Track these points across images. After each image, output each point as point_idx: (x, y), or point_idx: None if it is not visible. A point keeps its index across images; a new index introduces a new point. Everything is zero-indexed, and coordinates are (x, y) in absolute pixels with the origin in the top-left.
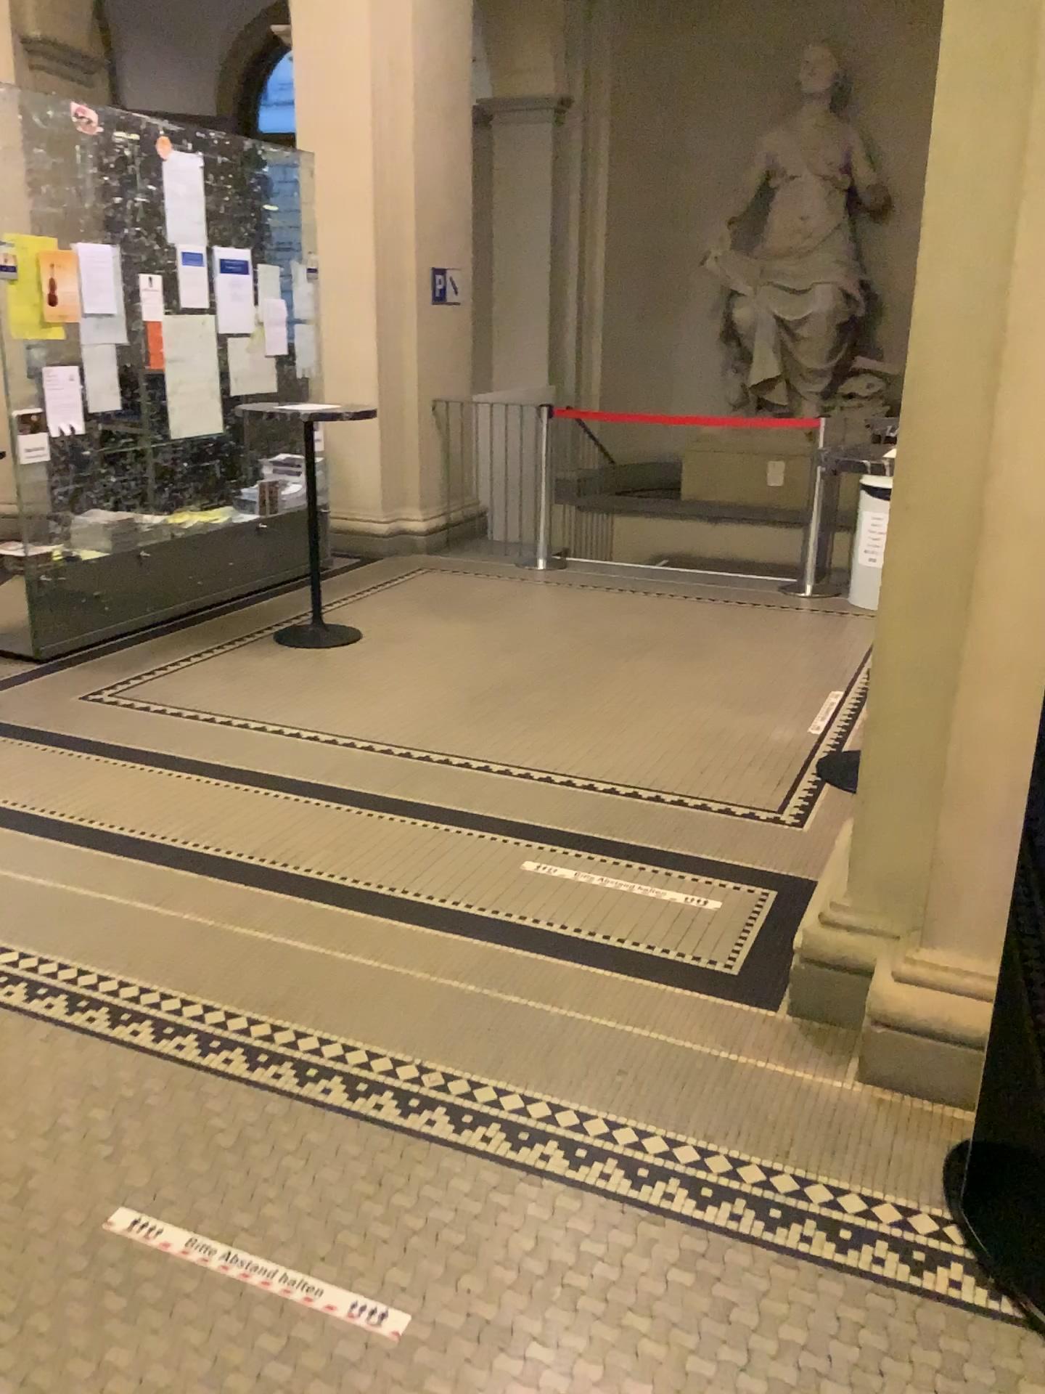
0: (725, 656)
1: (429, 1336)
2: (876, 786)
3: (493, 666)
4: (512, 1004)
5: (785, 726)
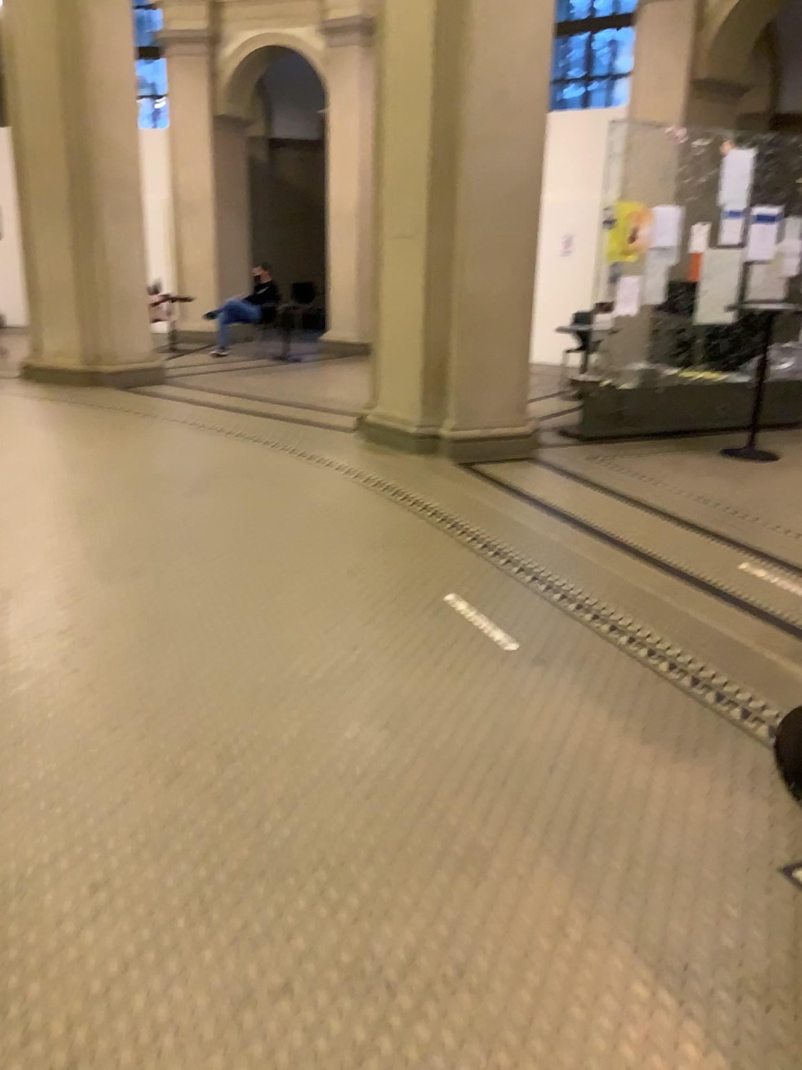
0: None
1: (518, 653)
2: None
3: None
4: (664, 599)
5: None
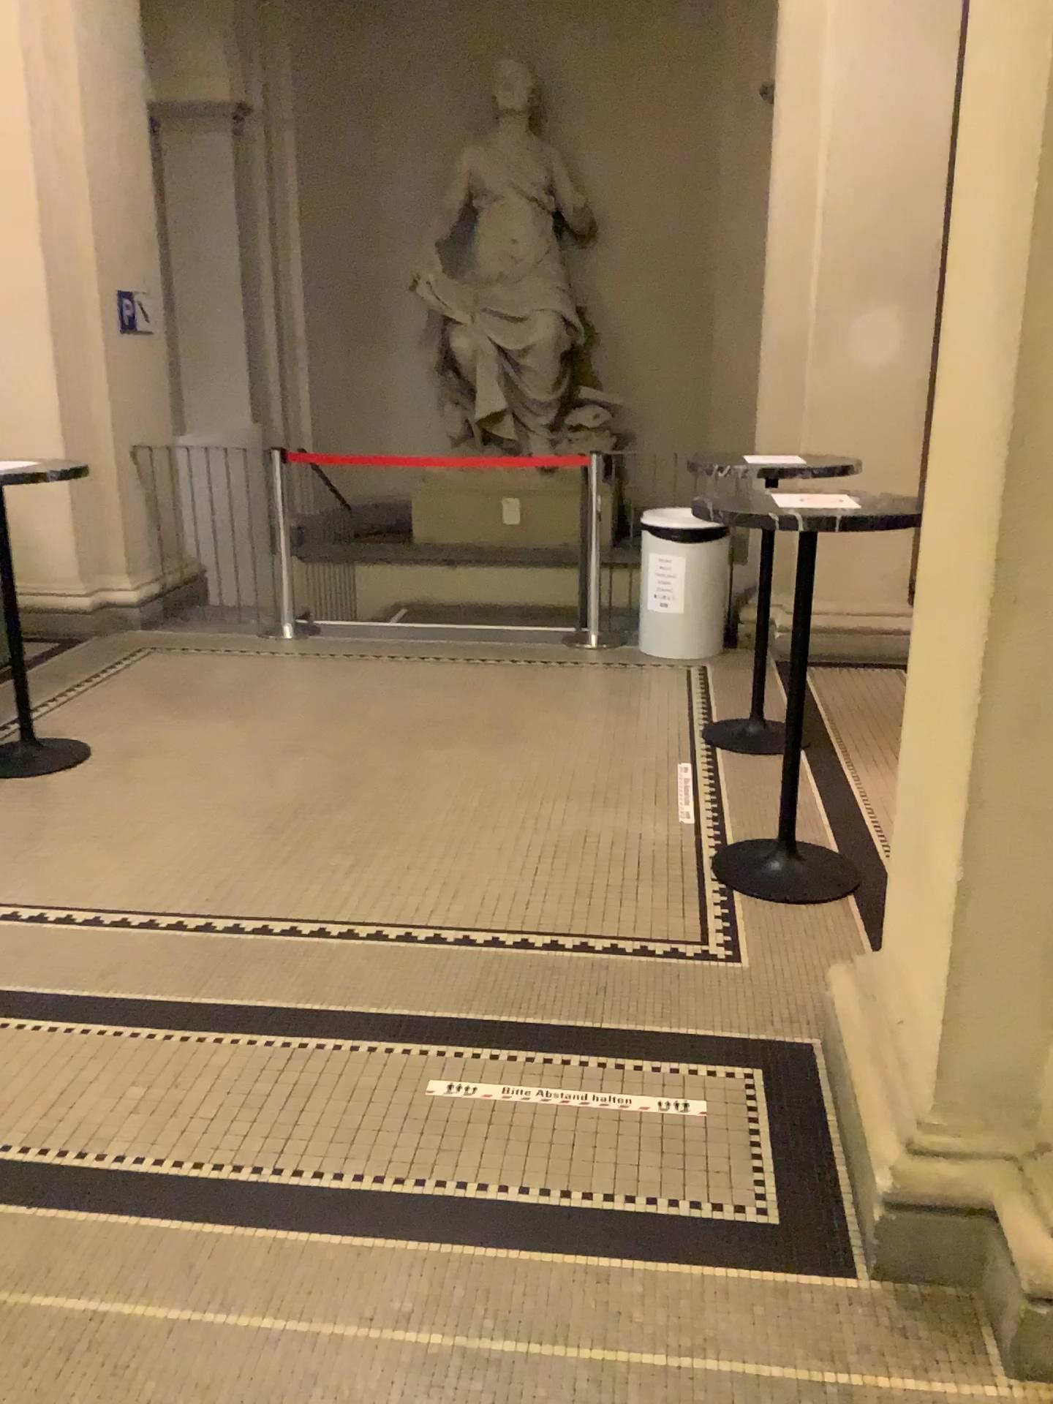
0: (544, 734)
1: None
2: (971, 964)
3: (278, 779)
4: (506, 1357)
5: (653, 820)
